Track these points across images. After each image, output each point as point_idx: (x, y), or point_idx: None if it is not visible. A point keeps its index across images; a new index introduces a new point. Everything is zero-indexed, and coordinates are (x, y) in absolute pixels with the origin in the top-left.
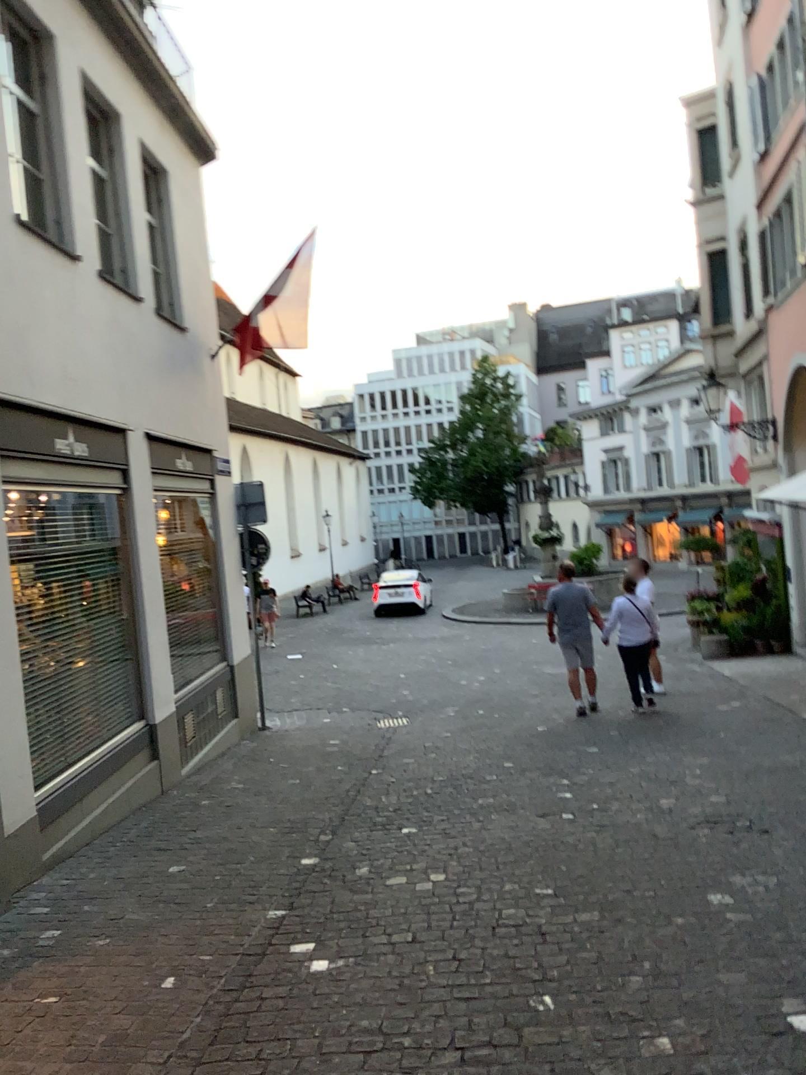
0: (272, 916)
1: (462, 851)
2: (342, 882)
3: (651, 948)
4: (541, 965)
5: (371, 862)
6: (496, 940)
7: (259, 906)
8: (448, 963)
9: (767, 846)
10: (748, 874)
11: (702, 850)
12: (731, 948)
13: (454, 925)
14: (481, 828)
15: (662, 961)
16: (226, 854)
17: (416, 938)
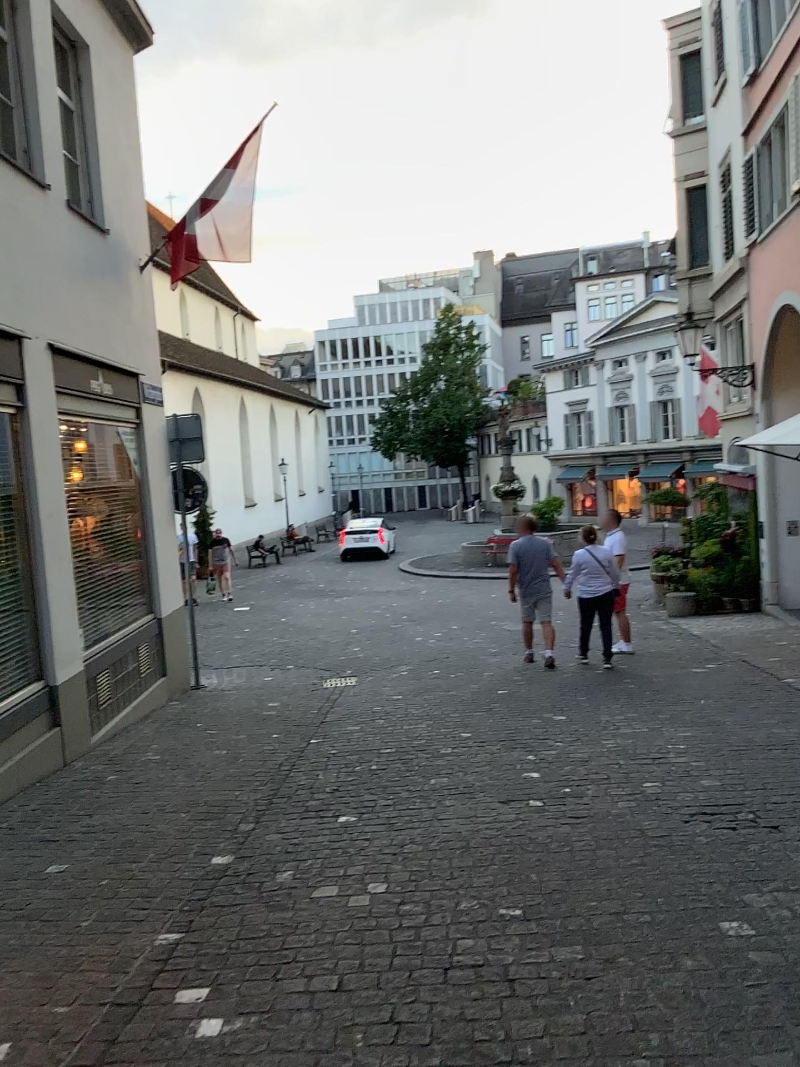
0: (160, 943)
1: (409, 851)
2: (257, 893)
3: (656, 1007)
4: (509, 1031)
5: (296, 865)
6: (448, 990)
7: (146, 929)
8: (383, 1027)
9: (783, 851)
10: (767, 892)
11: (704, 855)
12: (763, 1008)
13: (394, 963)
14: (432, 819)
15: (672, 1028)
16: (120, 849)
17: (343, 983)
